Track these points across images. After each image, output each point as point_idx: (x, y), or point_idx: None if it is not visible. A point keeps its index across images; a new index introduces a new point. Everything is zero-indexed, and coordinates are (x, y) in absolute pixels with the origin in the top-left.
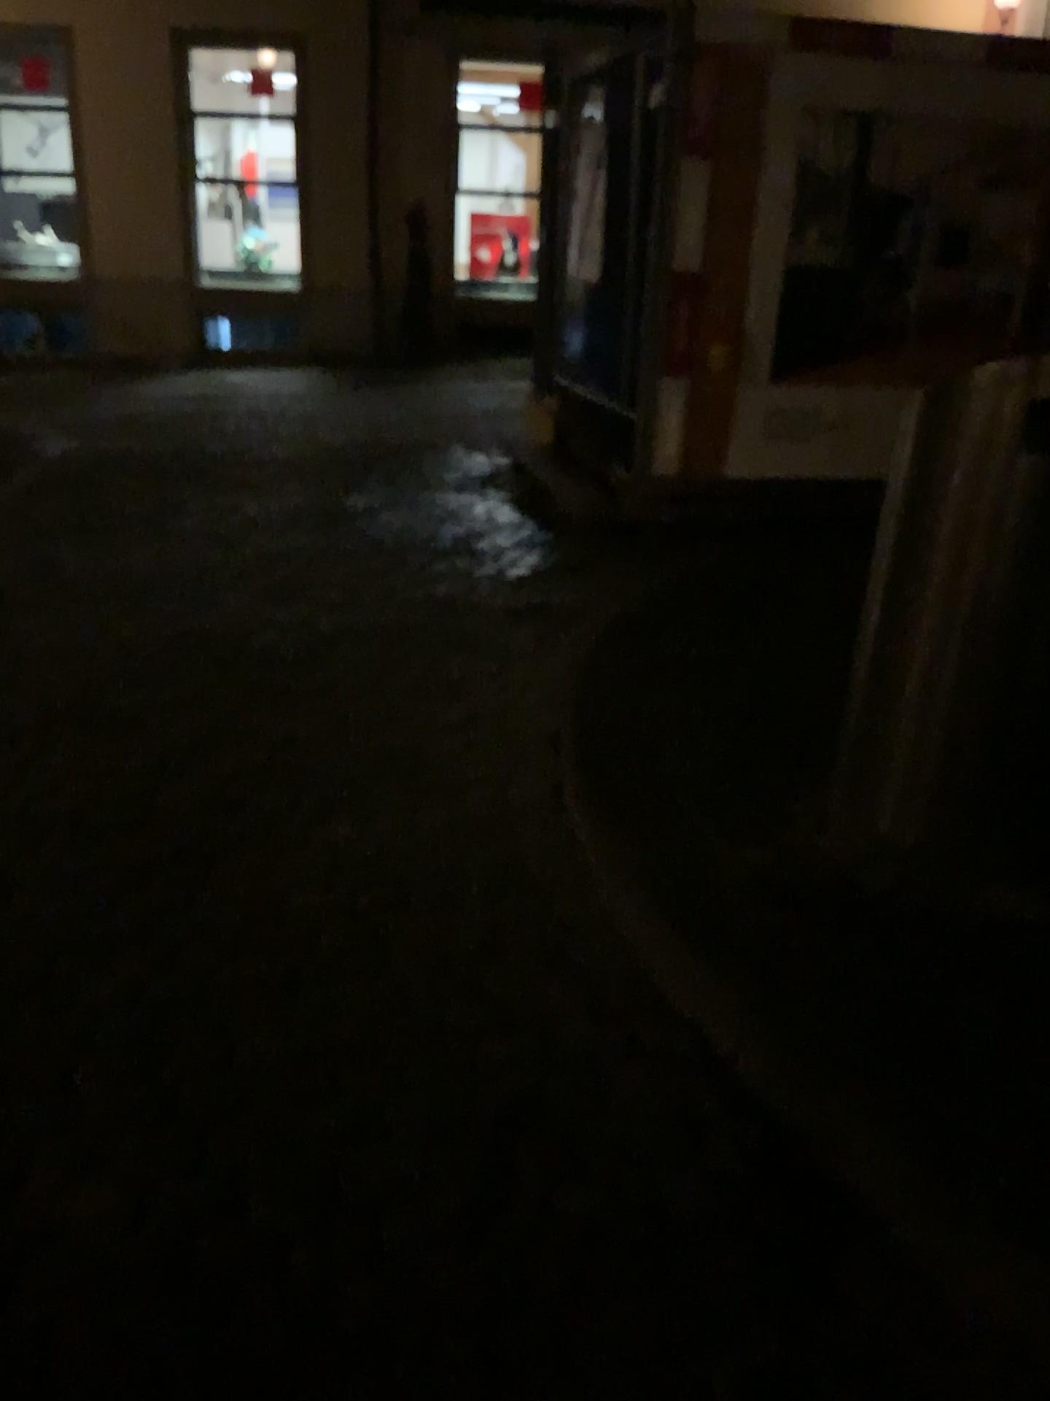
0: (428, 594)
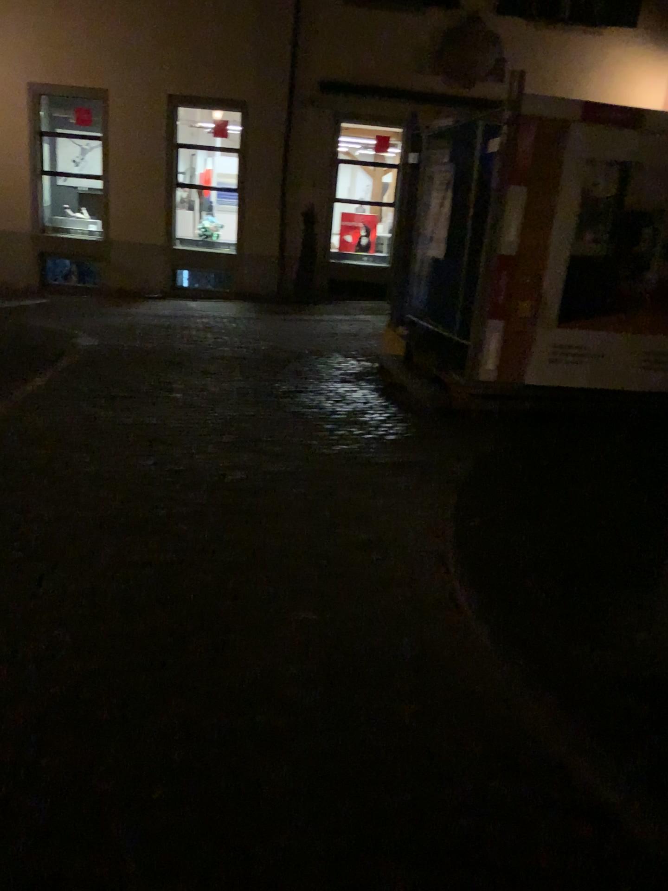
0: (339, 450)
